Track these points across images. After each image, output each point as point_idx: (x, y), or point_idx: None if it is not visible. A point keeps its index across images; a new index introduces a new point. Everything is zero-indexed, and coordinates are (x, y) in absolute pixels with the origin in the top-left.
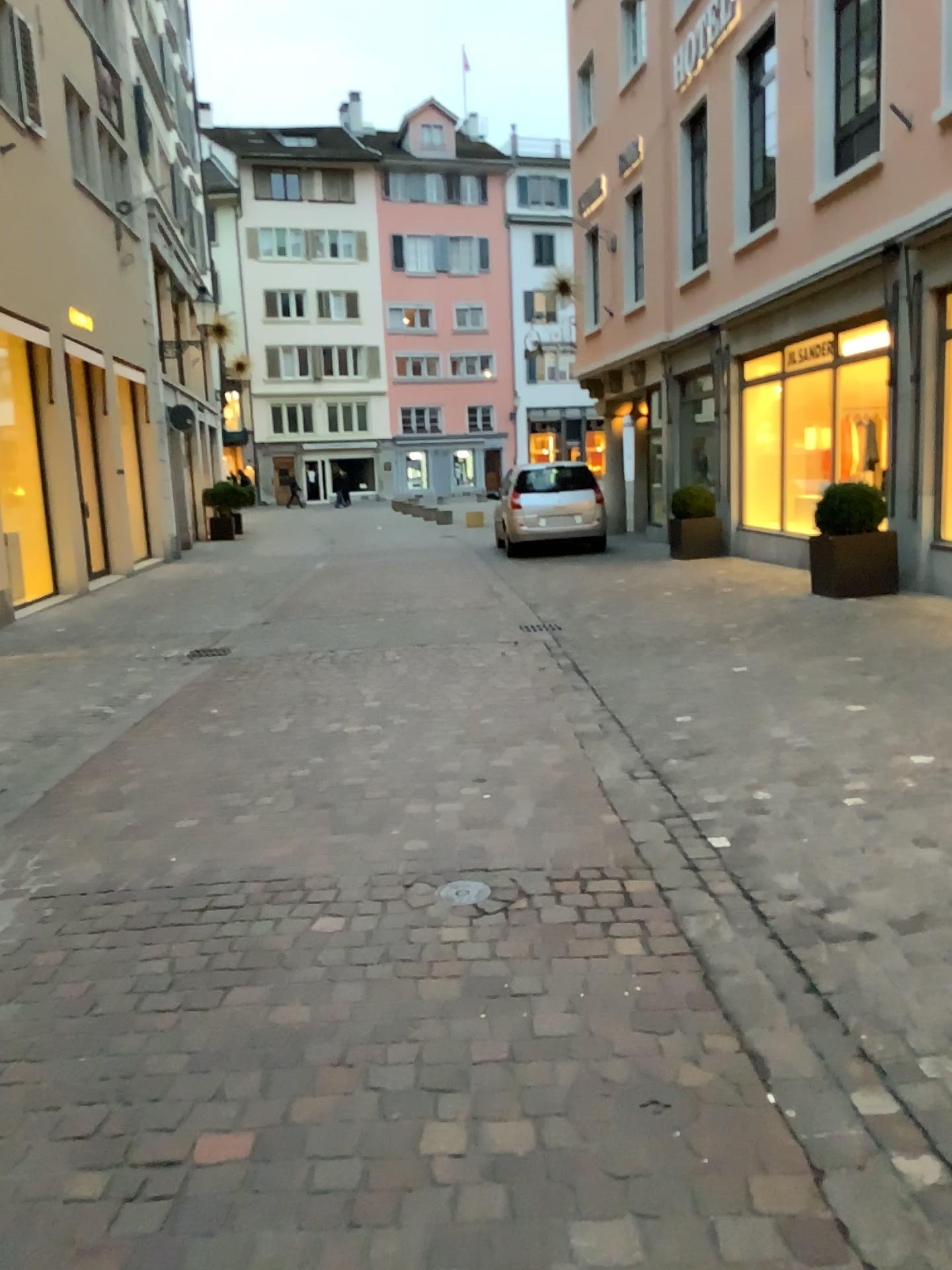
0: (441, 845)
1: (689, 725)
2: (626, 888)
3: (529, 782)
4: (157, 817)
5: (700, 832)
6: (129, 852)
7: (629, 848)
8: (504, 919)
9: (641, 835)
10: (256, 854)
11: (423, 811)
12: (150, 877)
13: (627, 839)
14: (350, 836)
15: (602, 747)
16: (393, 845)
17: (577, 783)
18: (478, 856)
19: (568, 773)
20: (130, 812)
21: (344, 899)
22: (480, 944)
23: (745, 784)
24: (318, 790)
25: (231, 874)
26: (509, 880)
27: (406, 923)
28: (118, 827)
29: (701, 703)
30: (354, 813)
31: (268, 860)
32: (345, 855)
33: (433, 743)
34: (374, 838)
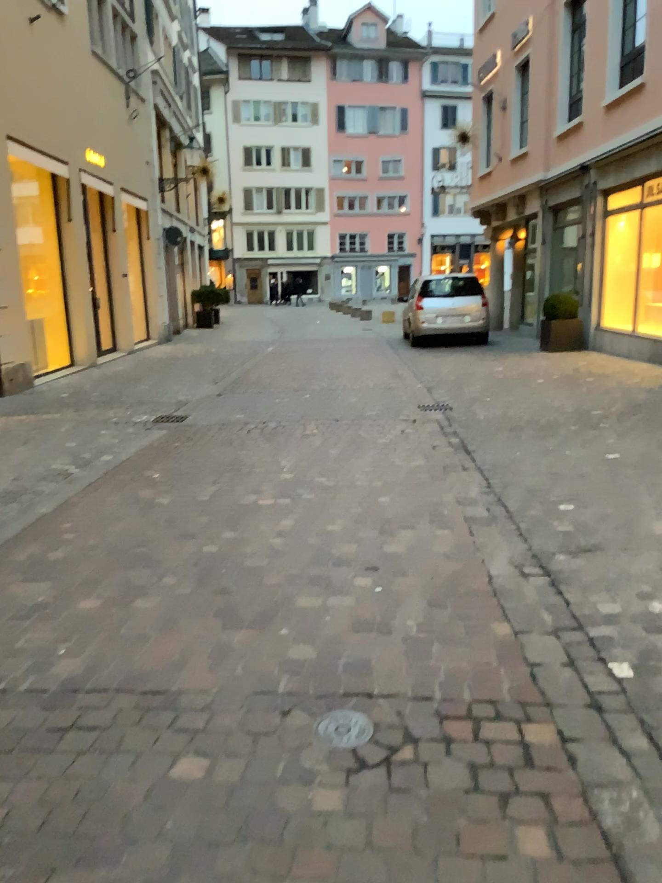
0: (327, 655)
1: (573, 518)
2: (525, 741)
3: (421, 575)
4: (64, 596)
5: (599, 656)
6: (22, 640)
7: (524, 676)
8: (385, 782)
9: (536, 656)
10: (140, 654)
11: (315, 606)
12: (29, 677)
13: (521, 662)
14: (238, 635)
15: (491, 537)
16: (278, 651)
17: (467, 579)
18: (364, 674)
19: (459, 566)
20: (43, 587)
21: (213, 731)
22: (354, 827)
23: (639, 595)
24: (220, 573)
25: (108, 682)
26: (394, 714)
27: (273, 780)
28: (25, 606)
29: (581, 492)
30: (249, 603)
31: (149, 664)
32: (228, 662)
33: (334, 523)
34: (261, 641)
